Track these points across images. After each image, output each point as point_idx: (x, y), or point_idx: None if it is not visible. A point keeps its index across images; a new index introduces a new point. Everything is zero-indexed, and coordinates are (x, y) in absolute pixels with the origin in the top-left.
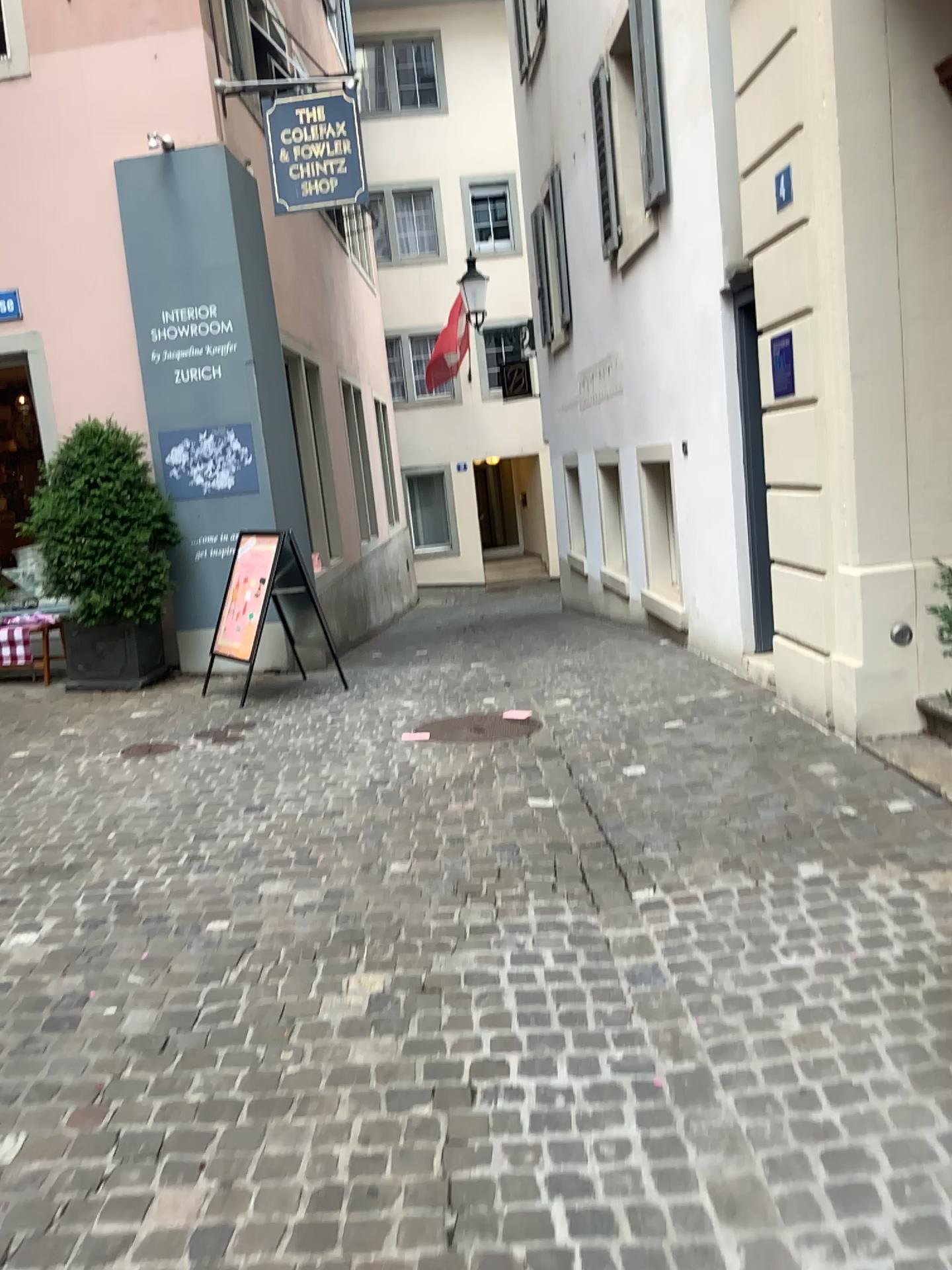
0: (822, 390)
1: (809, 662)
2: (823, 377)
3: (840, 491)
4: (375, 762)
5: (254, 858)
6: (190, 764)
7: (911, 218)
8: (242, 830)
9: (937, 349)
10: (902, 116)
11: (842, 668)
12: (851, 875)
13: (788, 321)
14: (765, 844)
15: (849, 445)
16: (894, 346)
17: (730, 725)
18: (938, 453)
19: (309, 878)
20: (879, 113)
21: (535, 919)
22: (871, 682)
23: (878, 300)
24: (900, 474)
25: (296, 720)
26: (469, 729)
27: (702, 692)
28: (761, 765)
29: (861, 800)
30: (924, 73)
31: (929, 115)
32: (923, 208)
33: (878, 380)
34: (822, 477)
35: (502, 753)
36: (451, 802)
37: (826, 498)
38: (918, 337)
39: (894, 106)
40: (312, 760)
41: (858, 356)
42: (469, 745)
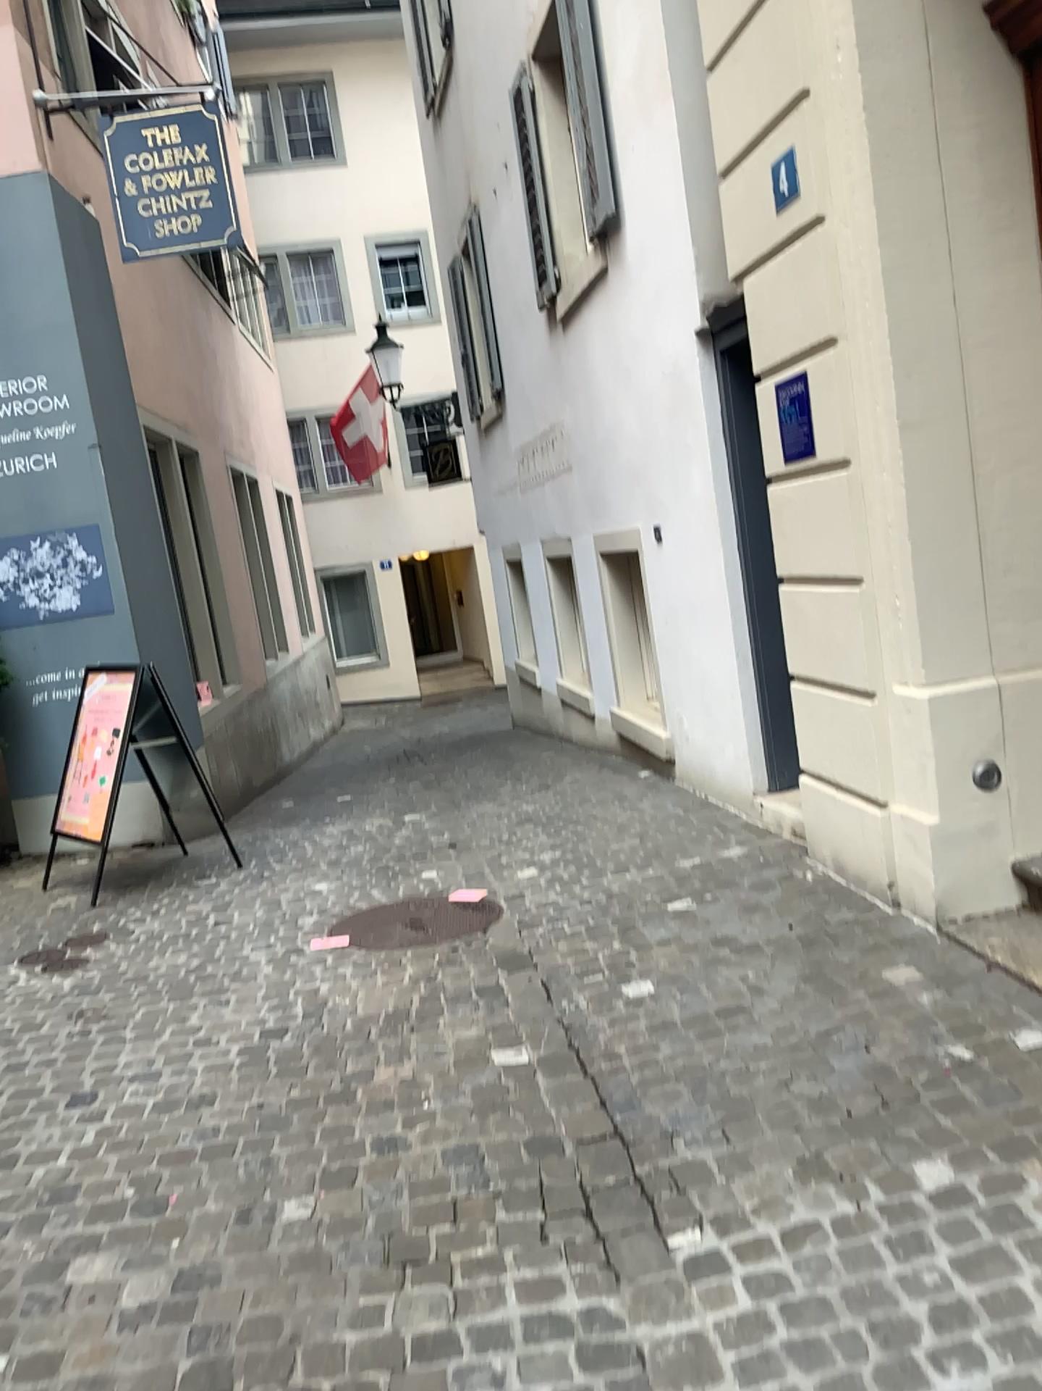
0: (858, 448)
1: (856, 814)
2: (860, 430)
3: (894, 585)
4: (271, 992)
5: (70, 1202)
6: (3, 1014)
7: (967, 209)
8: (61, 1140)
9: (1012, 385)
10: (947, 70)
11: (910, 826)
12: (997, 1178)
13: (803, 357)
14: (850, 1119)
15: (903, 521)
16: (955, 384)
17: (755, 904)
18: (1023, 526)
19: (153, 1239)
20: (916, 67)
21: (517, 1306)
22: (952, 844)
23: (930, 321)
24: (974, 558)
25: (167, 924)
26: (402, 927)
27: (707, 850)
28: (812, 970)
29: (969, 1028)
30: (972, 13)
31: (981, 69)
32: (982, 195)
33: (938, 430)
34: (865, 565)
35: (449, 964)
36: (379, 1059)
37: (873, 594)
38: (987, 370)
39: (935, 58)
40: (182, 994)
41: (909, 399)
42: (402, 953)
